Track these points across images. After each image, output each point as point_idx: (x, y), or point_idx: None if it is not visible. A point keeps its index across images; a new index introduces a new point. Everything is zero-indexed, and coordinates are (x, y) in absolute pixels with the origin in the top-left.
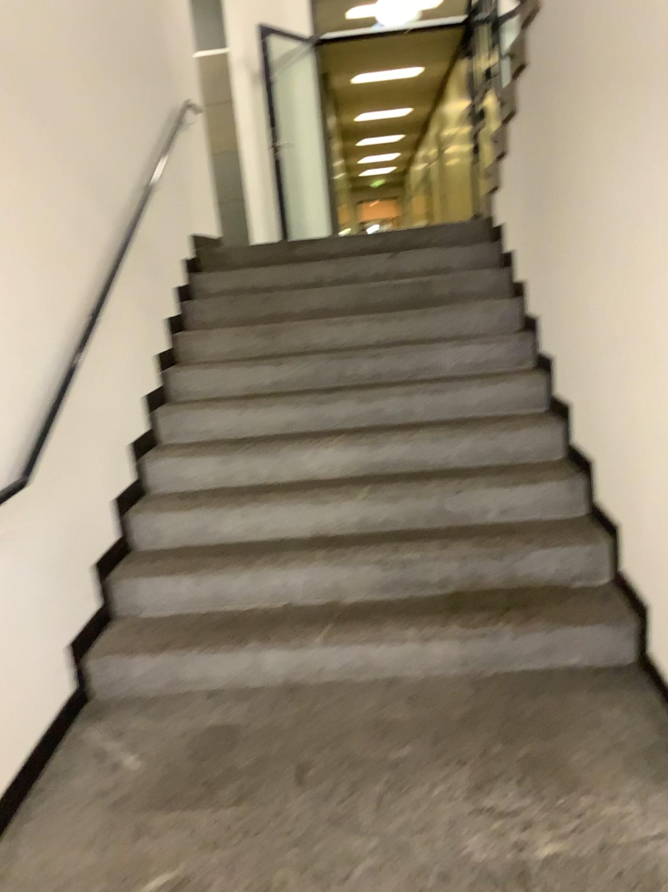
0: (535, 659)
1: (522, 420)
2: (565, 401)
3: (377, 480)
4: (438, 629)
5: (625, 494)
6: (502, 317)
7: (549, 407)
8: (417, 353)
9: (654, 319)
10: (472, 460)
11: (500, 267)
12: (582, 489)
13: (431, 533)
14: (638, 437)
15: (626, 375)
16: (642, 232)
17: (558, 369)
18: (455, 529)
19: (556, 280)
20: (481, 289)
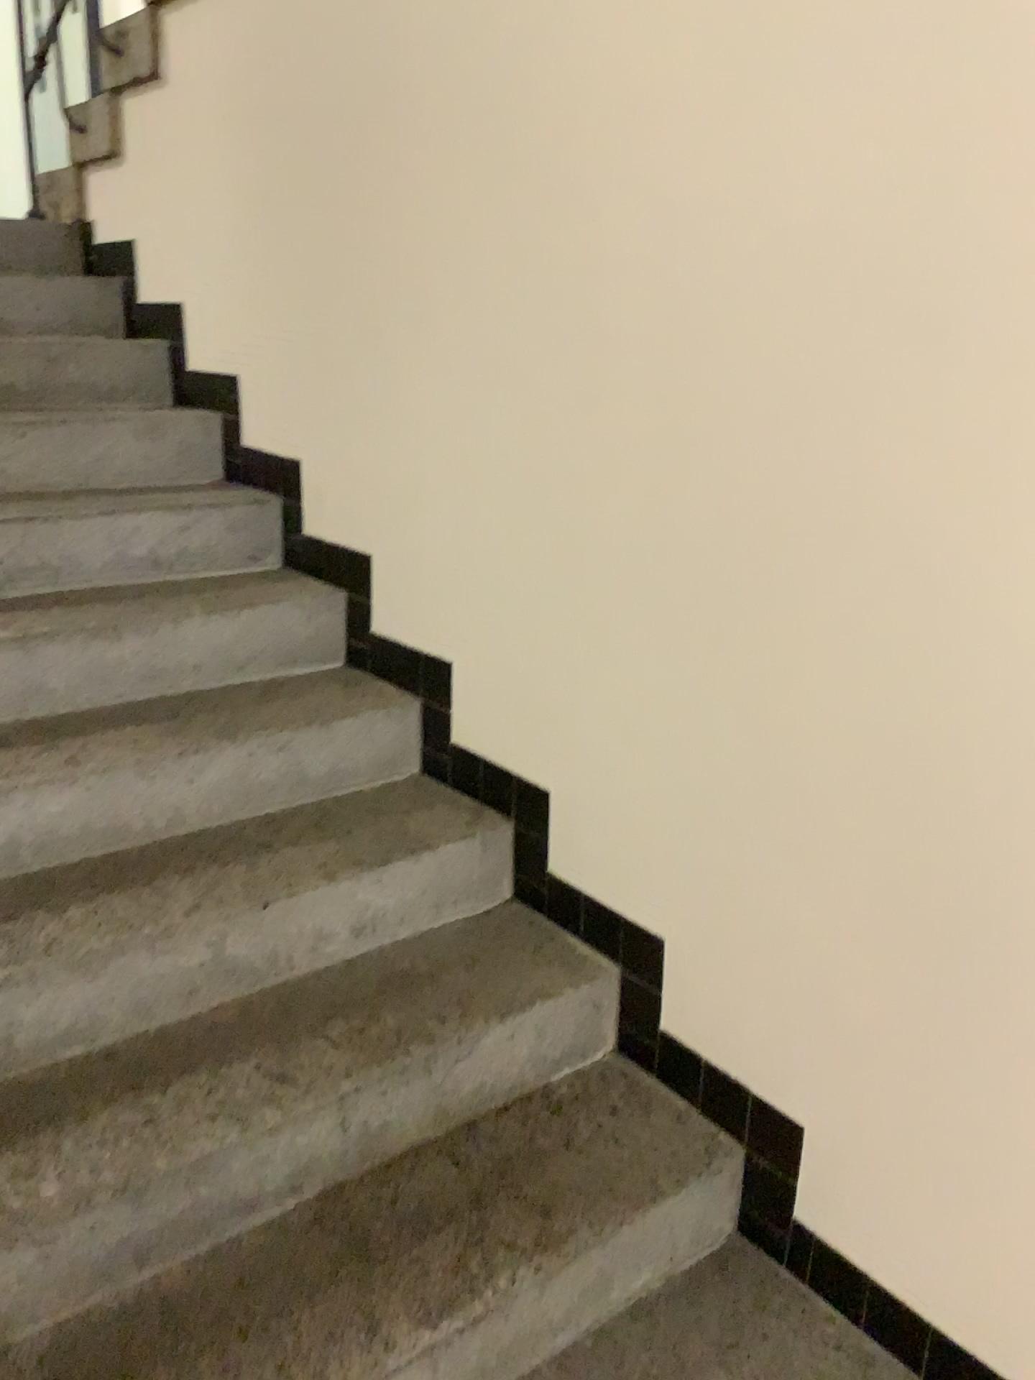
0: (577, 1315)
1: (307, 694)
2: (432, 655)
3: (4, 907)
4: (350, 1342)
5: (709, 878)
6: (181, 453)
7: (357, 661)
8: (3, 533)
9: (955, 505)
10: (237, 808)
11: (125, 338)
12: (499, 848)
13: (202, 1031)
14: (802, 765)
15: (756, 621)
16: (910, 290)
17: (402, 582)
18: (258, 1005)
19: (404, 382)
20: (103, 383)
